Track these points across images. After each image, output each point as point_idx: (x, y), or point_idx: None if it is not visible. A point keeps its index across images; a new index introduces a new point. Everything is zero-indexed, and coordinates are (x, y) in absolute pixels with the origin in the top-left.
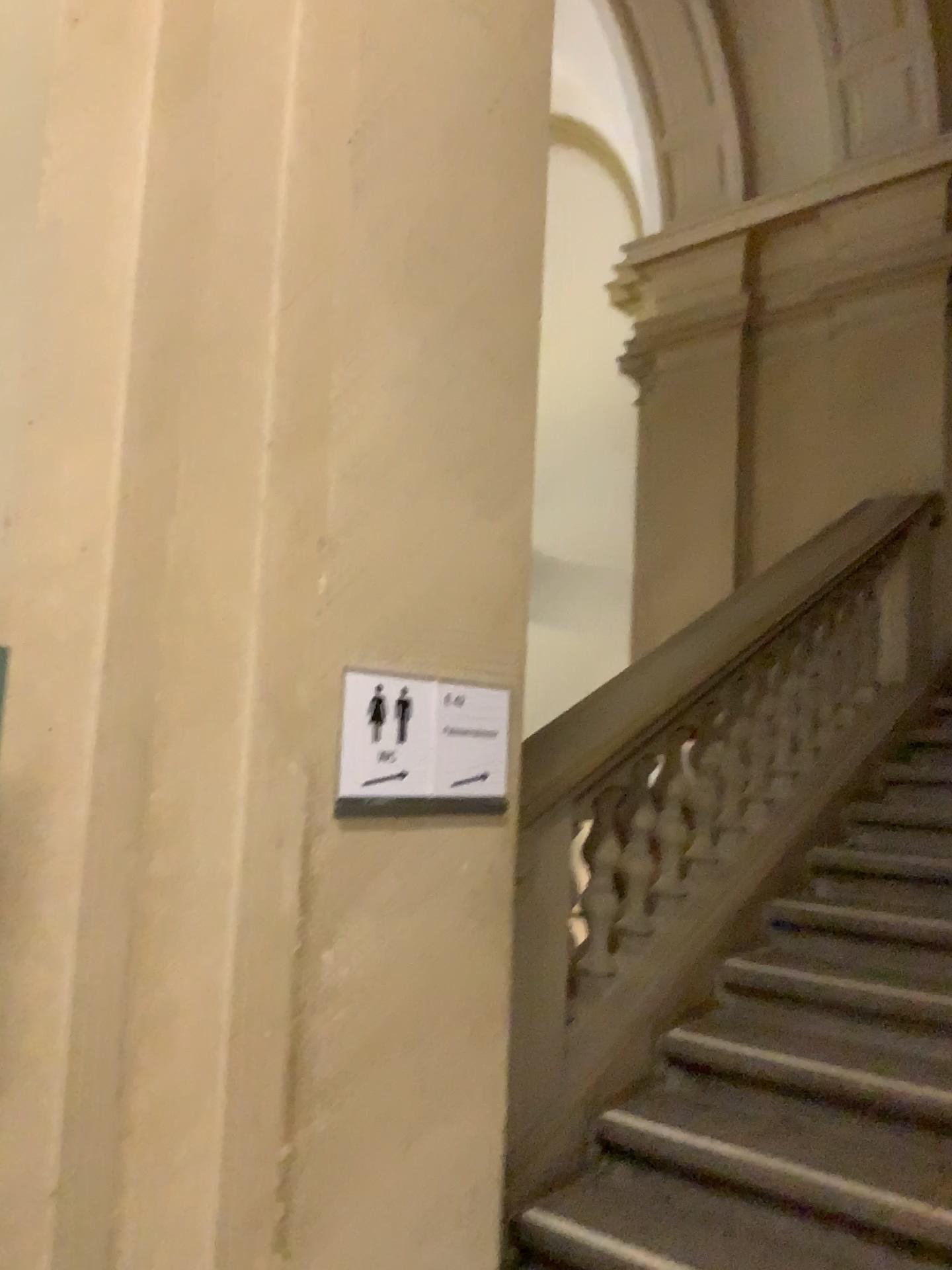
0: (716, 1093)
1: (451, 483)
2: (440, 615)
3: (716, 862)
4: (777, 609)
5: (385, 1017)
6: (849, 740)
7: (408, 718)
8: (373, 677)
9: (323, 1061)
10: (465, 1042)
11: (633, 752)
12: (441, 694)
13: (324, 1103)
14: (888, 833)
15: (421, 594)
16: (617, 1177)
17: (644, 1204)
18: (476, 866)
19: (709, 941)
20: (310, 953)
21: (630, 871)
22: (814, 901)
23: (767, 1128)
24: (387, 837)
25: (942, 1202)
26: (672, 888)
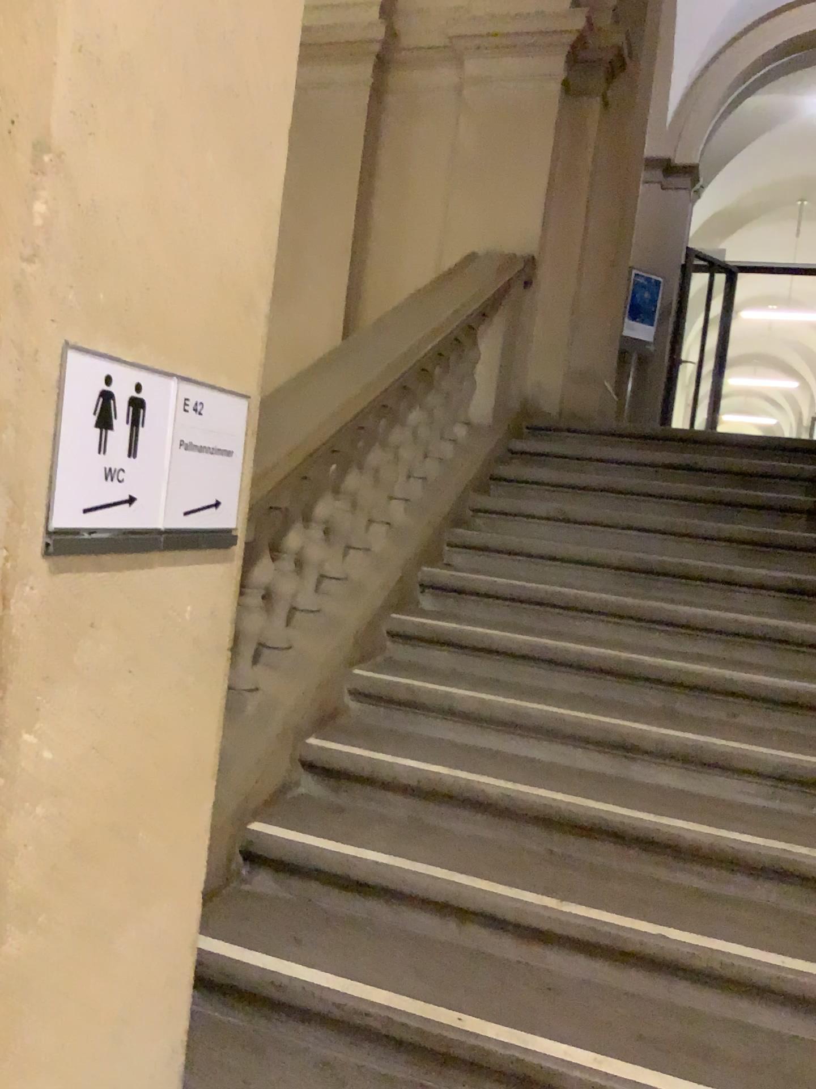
0: (350, 797)
1: (206, 115)
2: (185, 293)
3: (342, 578)
4: (412, 342)
5: (93, 800)
6: (449, 470)
7: (141, 426)
8: (103, 366)
9: (19, 870)
10: (172, 808)
11: (291, 471)
12: (178, 397)
13: (18, 920)
14: (480, 555)
15: (164, 261)
16: (259, 884)
17: (288, 910)
18: (198, 609)
19: (338, 654)
20: (8, 738)
21: (273, 588)
22: (426, 616)
23: (401, 829)
24: (106, 579)
25: (559, 889)
26: (305, 602)
